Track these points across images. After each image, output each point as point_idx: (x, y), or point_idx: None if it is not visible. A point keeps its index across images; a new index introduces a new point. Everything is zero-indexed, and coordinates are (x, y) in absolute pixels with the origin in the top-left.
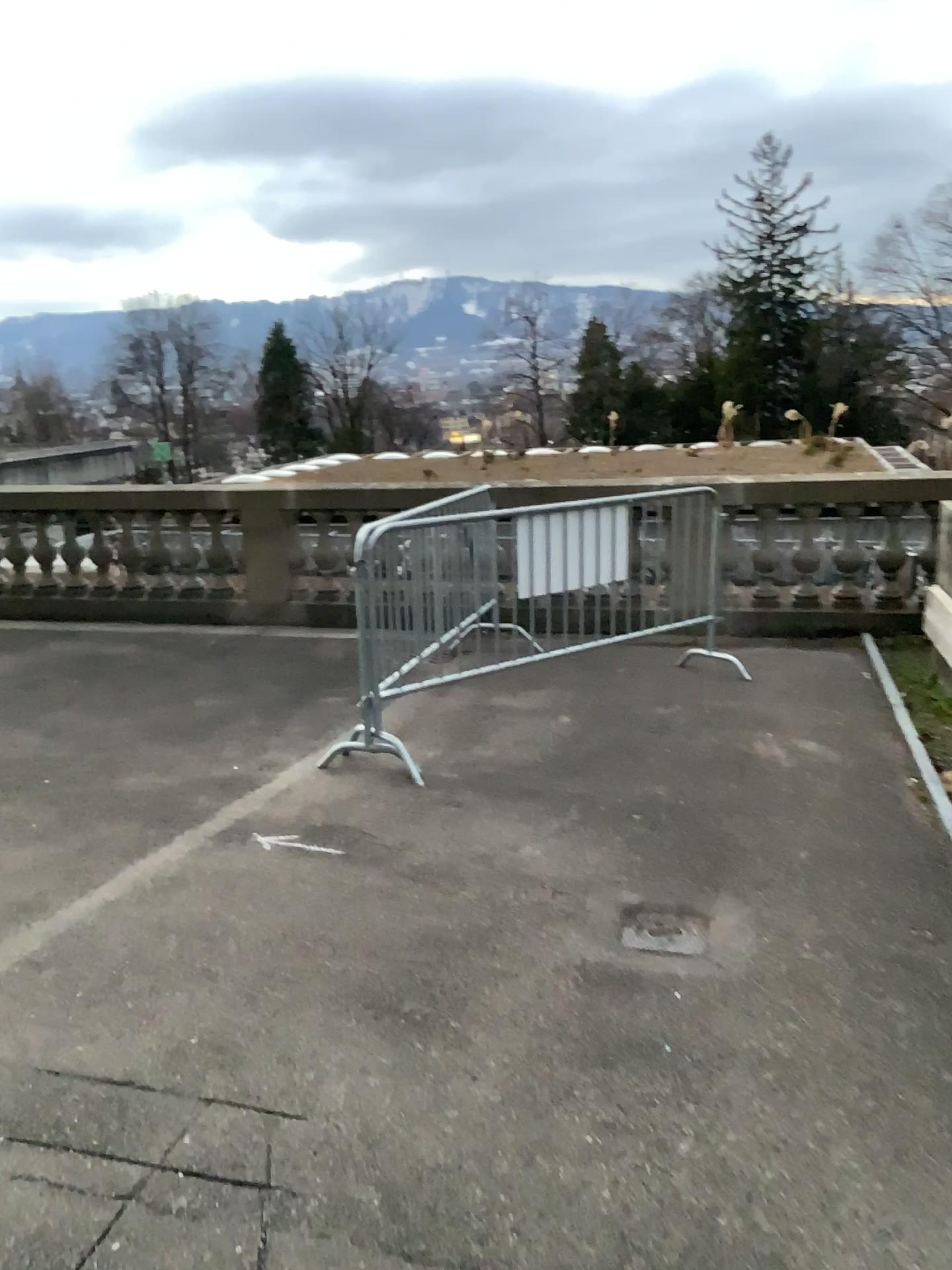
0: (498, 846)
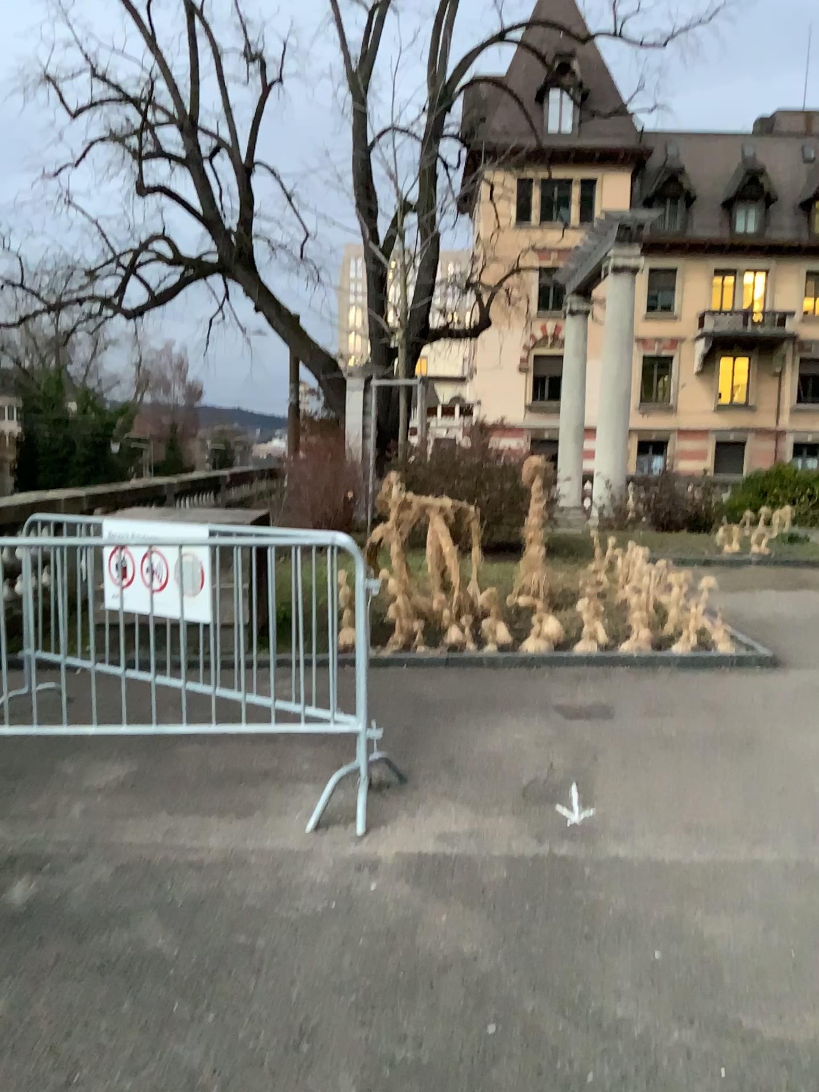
0: (519, 739)
